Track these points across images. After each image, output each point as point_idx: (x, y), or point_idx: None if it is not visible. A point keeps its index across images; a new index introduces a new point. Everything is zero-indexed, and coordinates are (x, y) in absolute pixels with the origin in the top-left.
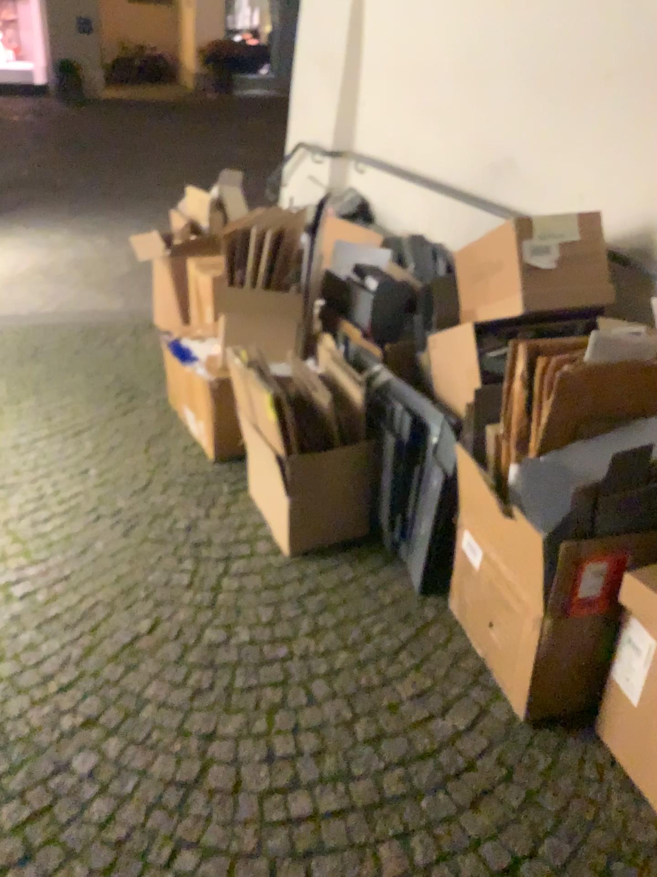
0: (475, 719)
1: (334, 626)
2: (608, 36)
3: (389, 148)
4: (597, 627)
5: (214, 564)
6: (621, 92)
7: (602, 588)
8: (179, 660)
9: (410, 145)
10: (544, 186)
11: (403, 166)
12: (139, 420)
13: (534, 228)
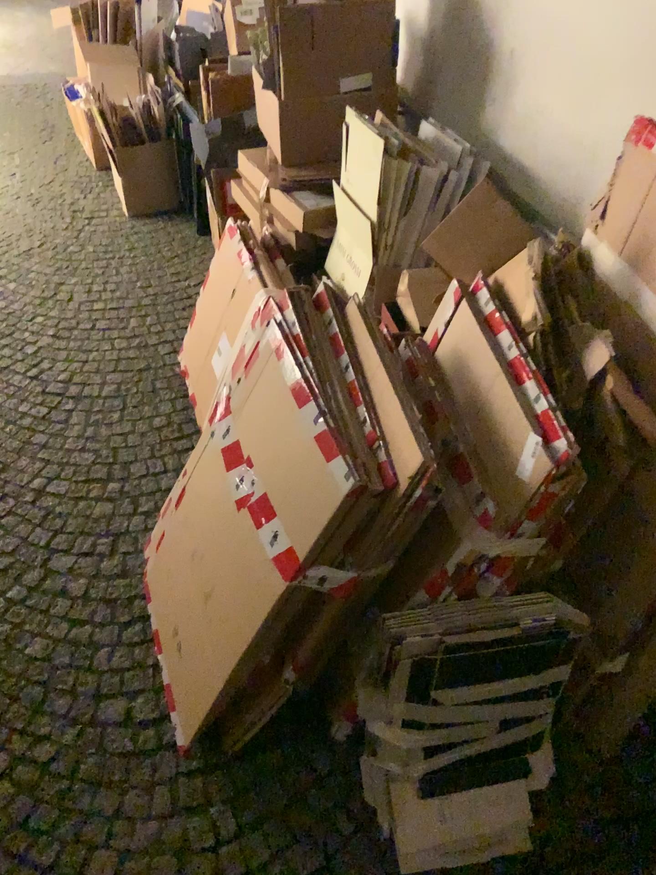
0: (199, 280)
1: (142, 247)
2: None
3: None
4: None
5: (82, 221)
6: None
7: None
8: (51, 258)
9: None
10: None
11: None
12: (53, 147)
13: None
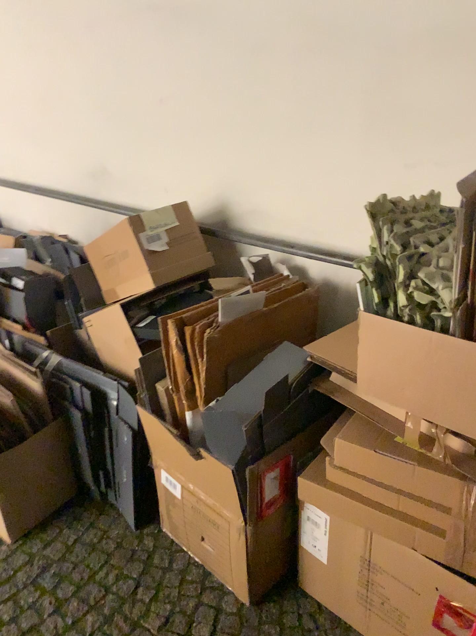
0: (215, 623)
1: (73, 593)
2: (156, 73)
3: (0, 168)
4: (282, 514)
5: None
6: (176, 111)
7: (280, 486)
8: None
9: (18, 164)
10: (137, 184)
11: (16, 180)
12: None
13: (145, 221)
